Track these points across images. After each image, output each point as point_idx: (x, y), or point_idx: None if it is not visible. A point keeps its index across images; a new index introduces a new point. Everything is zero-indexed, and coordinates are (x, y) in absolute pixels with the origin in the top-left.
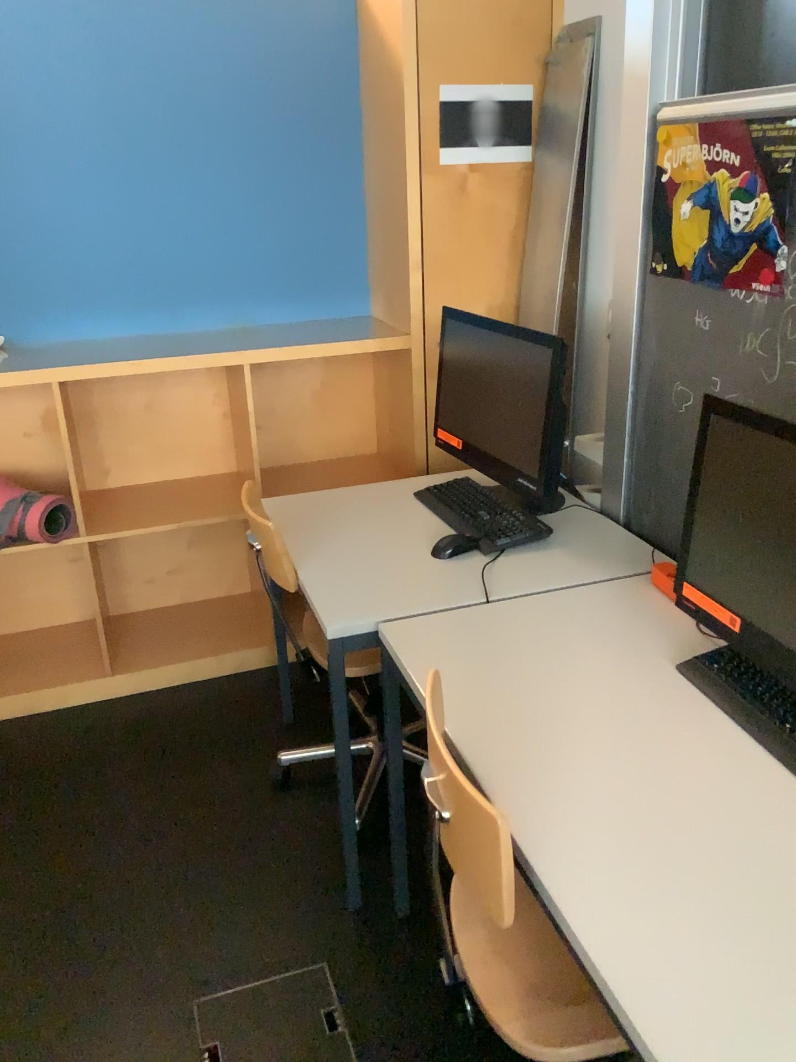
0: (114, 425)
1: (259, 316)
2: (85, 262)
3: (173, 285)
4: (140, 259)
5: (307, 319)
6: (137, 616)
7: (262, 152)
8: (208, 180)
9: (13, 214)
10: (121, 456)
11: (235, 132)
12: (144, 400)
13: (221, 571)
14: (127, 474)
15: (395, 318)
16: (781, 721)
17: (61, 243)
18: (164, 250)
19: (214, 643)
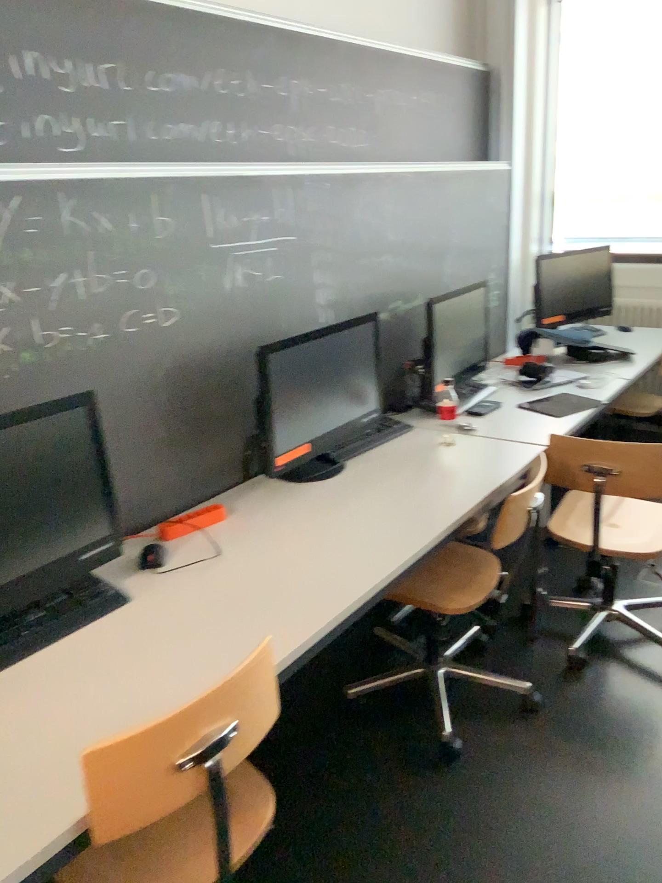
0: None
1: None
2: None
3: None
4: None
5: None
6: None
7: None
8: None
9: None
10: None
11: None
12: None
13: None
14: None
15: None
16: (16, 635)
17: None
18: None
19: None
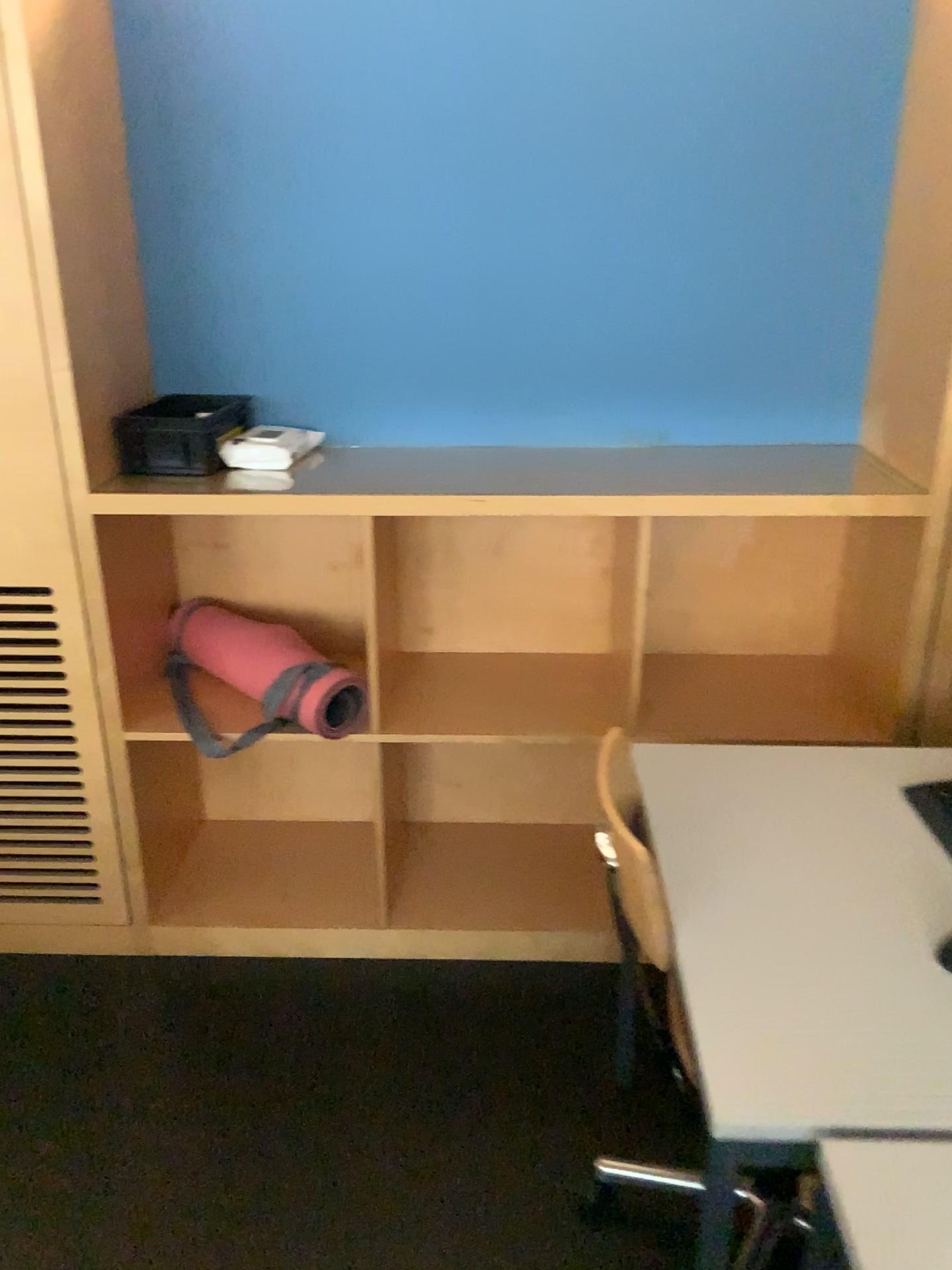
0: (449, 566)
1: (679, 431)
2: (441, 337)
3: (559, 377)
4: (518, 337)
5: (752, 442)
6: (442, 830)
7: (721, 185)
8: (634, 225)
9: (354, 263)
10: (452, 610)
11: (685, 153)
12: (493, 536)
13: (567, 784)
14: (456, 635)
15: (902, 462)
16: None
17: (412, 307)
18: (553, 325)
19: (537, 901)
